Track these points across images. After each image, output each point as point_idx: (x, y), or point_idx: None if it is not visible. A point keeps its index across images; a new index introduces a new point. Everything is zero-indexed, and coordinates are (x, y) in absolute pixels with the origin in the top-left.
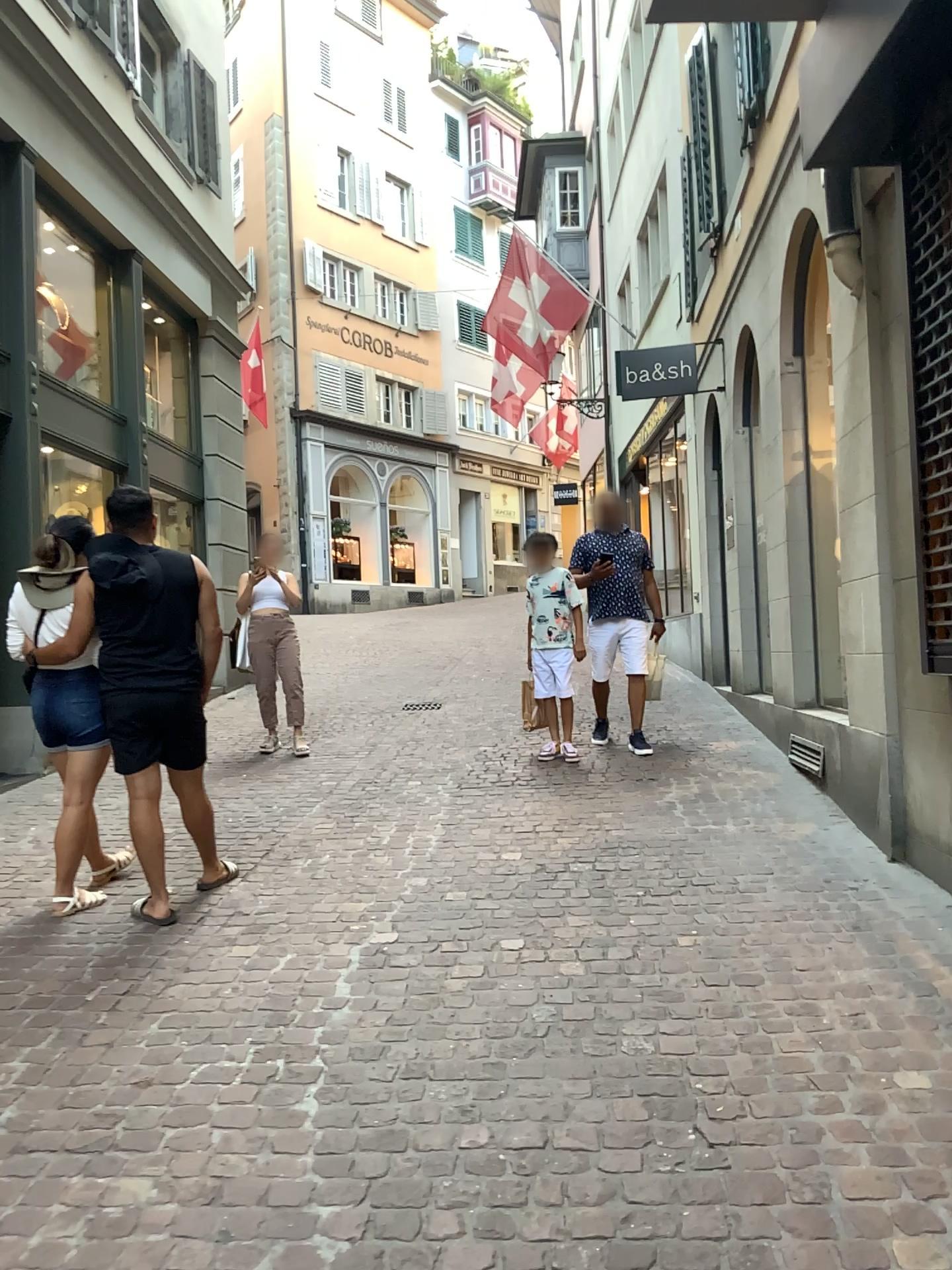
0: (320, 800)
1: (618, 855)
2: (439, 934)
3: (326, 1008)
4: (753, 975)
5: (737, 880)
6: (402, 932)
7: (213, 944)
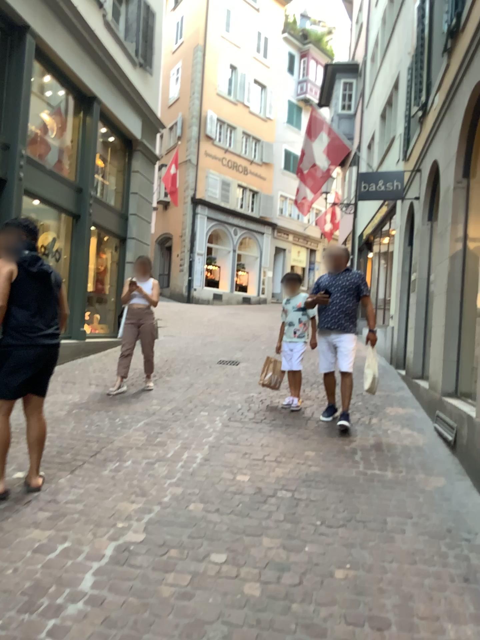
0: (142, 419)
1: (310, 488)
2: (171, 541)
3: (64, 602)
4: (384, 622)
5: (386, 522)
6: (148, 534)
7: (21, 526)
